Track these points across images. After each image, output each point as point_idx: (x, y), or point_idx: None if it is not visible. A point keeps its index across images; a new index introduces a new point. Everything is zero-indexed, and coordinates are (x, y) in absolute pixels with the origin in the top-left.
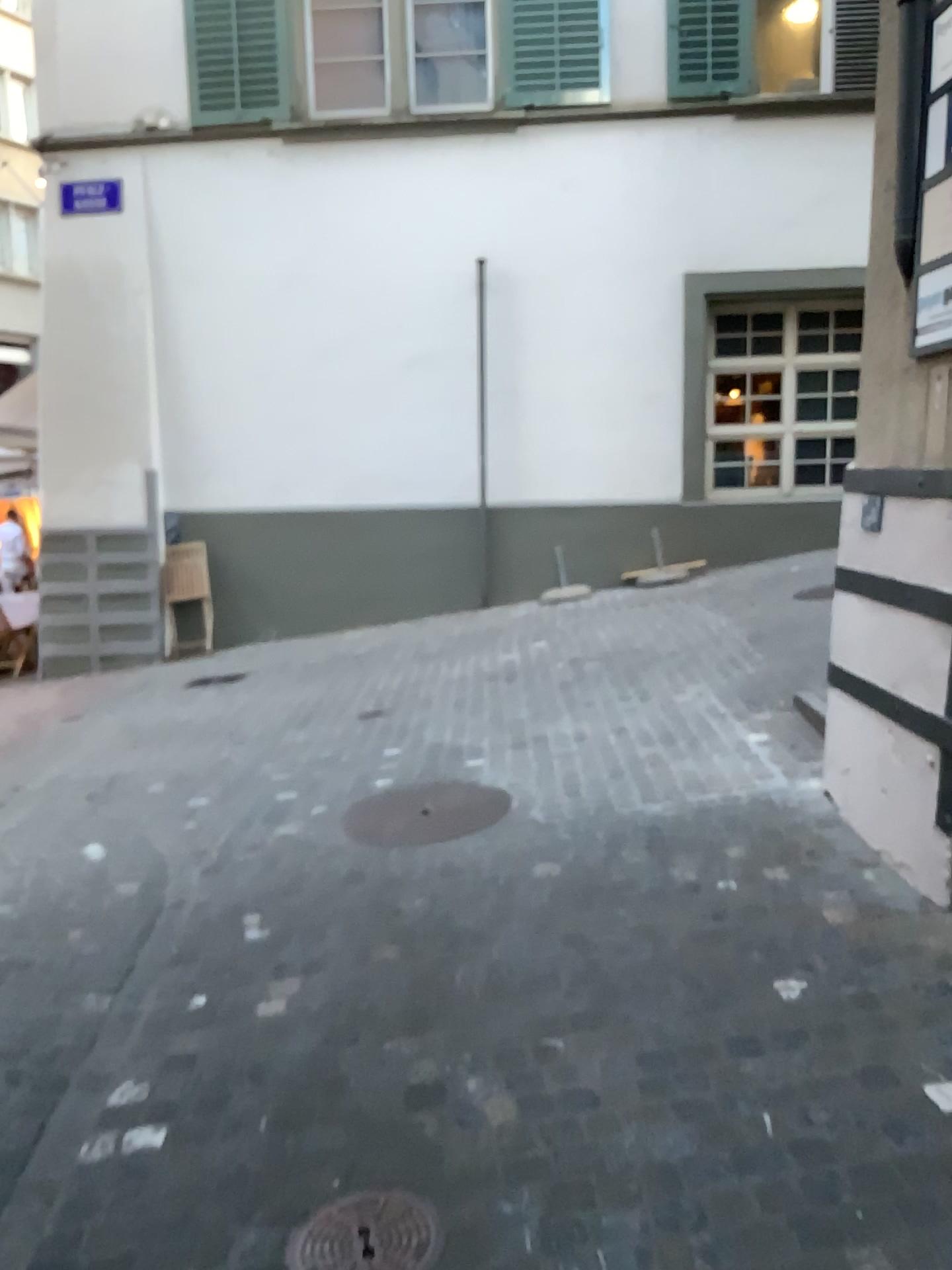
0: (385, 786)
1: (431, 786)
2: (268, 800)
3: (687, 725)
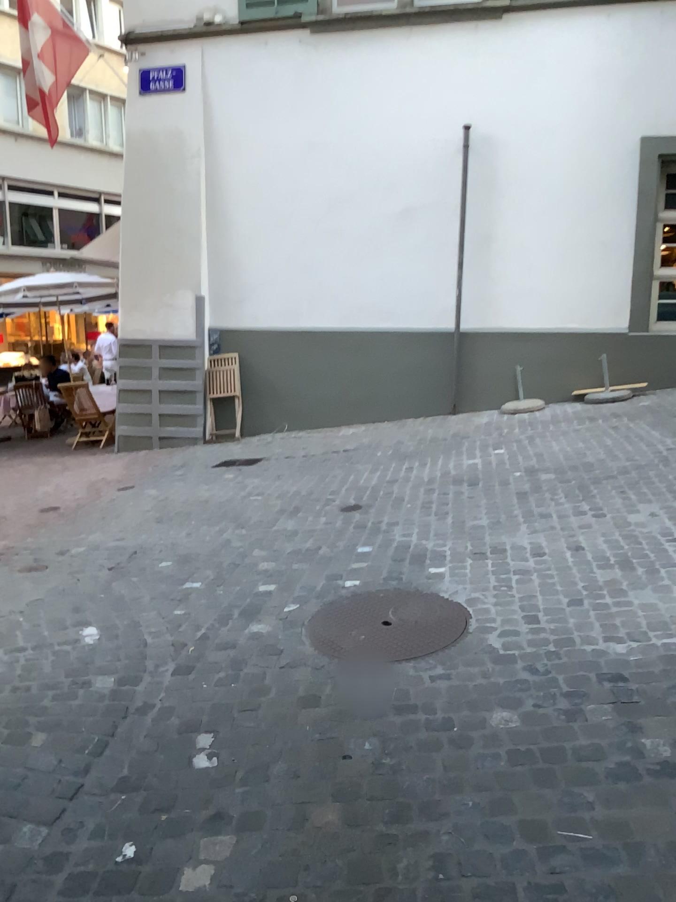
0: (354, 591)
1: (396, 596)
2: (250, 595)
3: (644, 551)
